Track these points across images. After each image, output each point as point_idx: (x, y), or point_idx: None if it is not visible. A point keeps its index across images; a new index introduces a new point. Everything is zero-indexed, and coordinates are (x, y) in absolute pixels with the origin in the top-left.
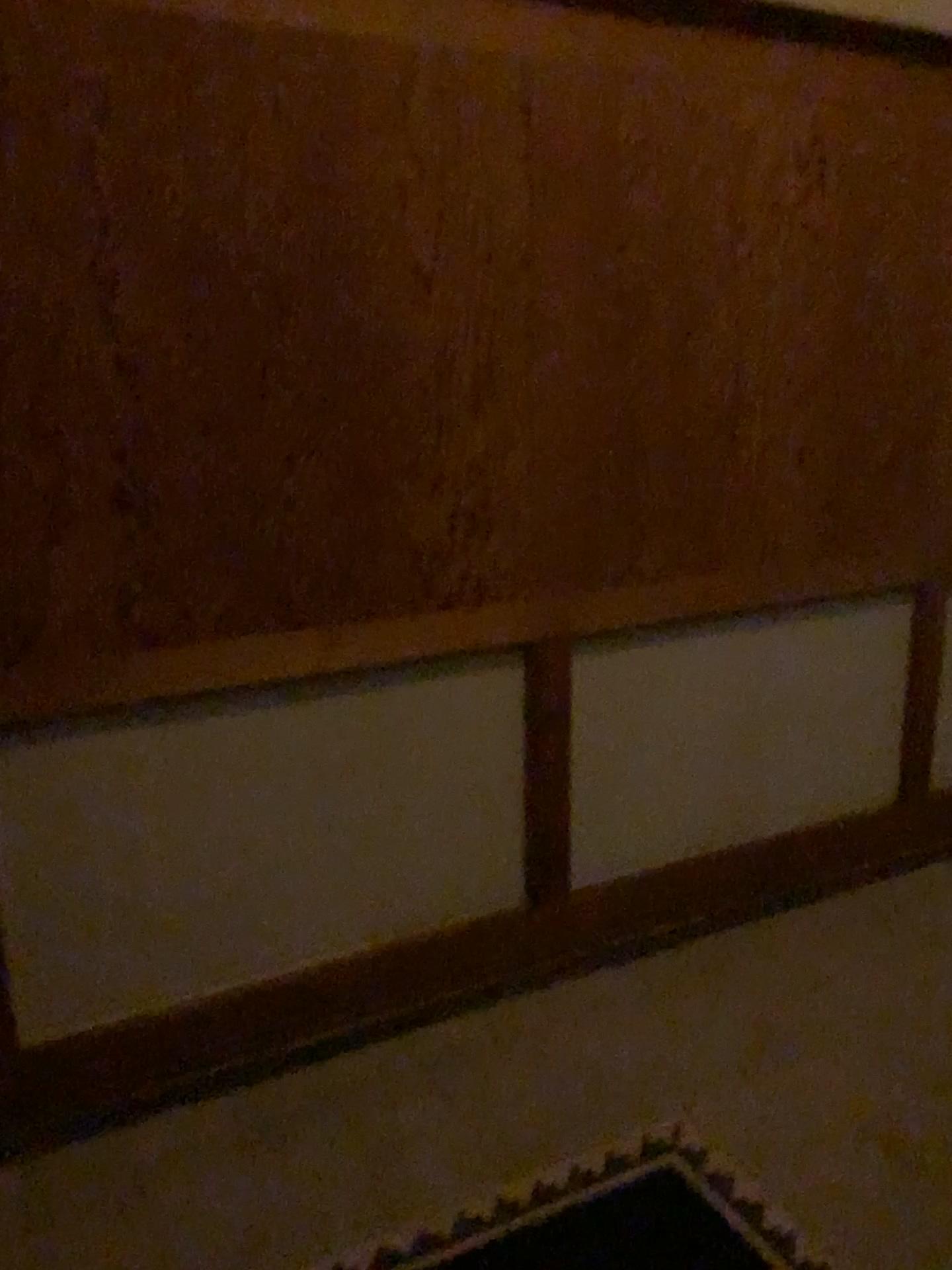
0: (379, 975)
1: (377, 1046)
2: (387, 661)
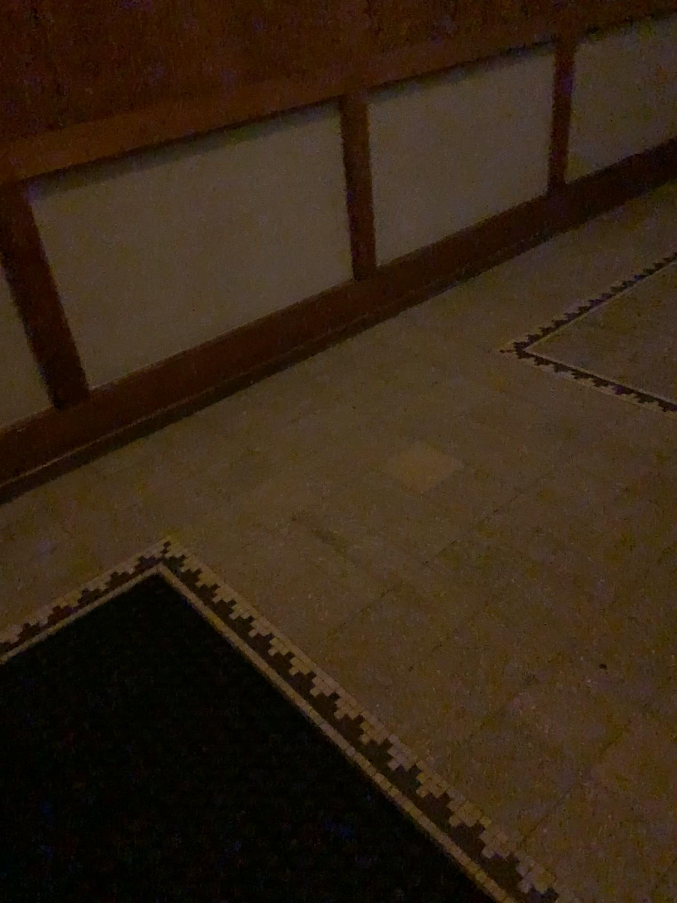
0: None
1: None
2: None
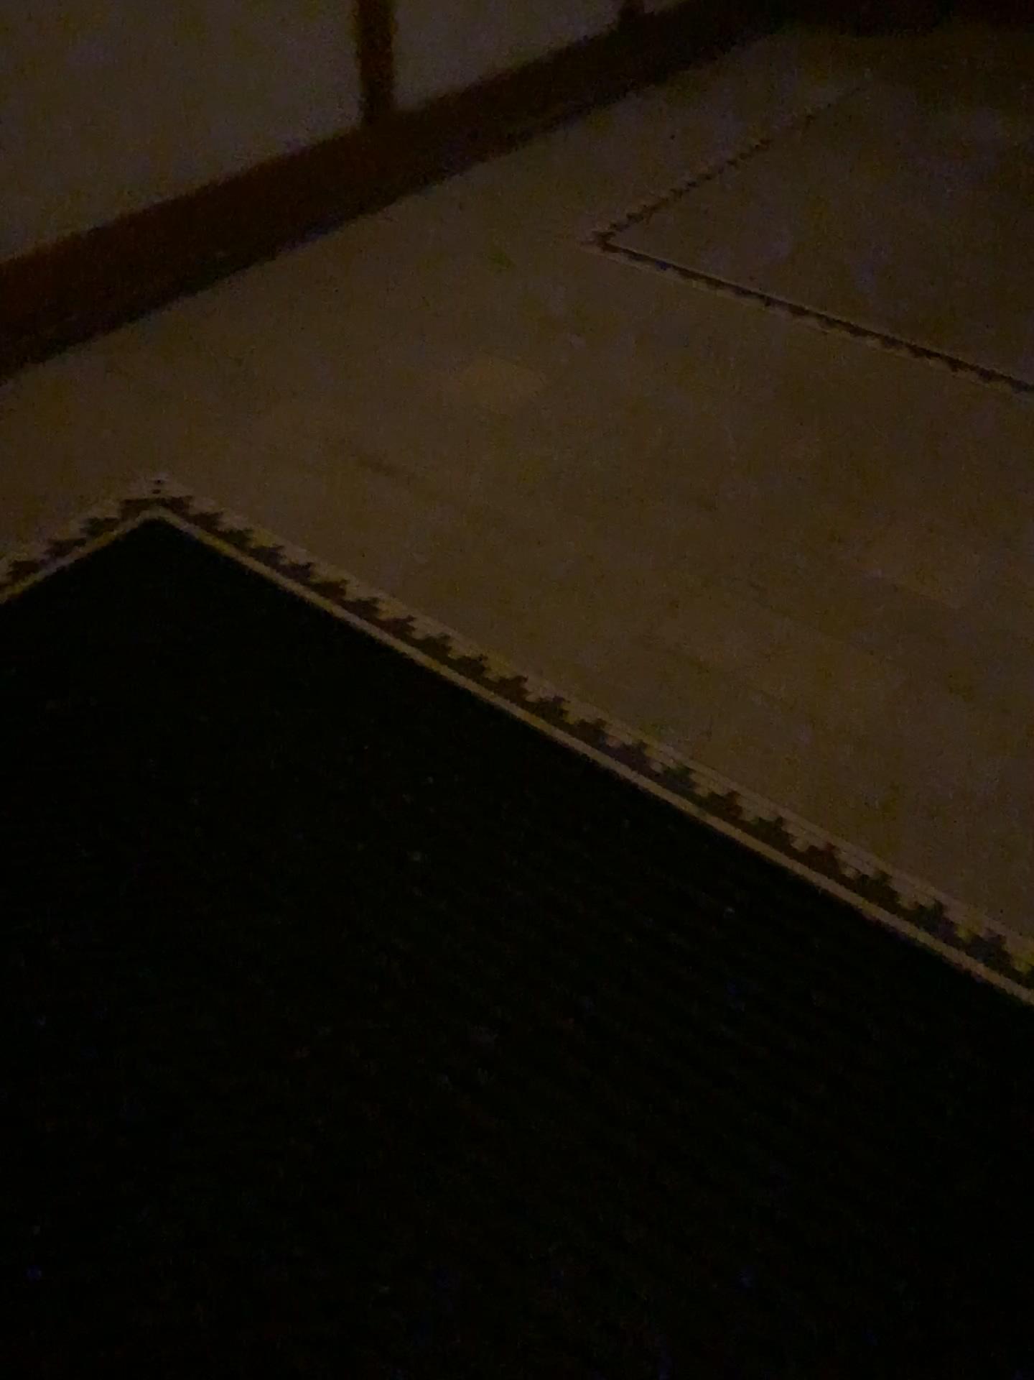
0: None
1: None
2: None
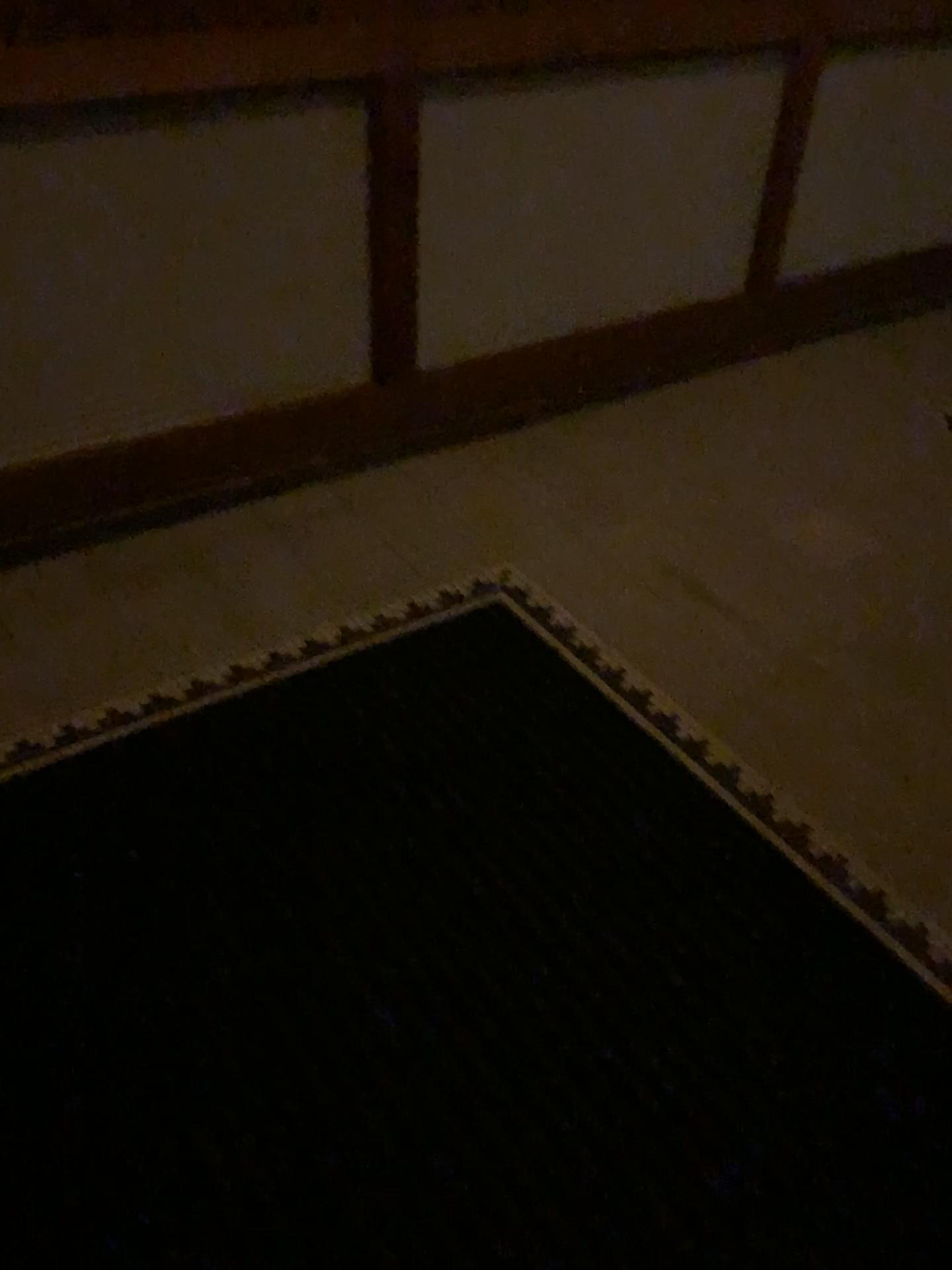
0: (227, 444)
1: (230, 509)
2: (213, 94)
